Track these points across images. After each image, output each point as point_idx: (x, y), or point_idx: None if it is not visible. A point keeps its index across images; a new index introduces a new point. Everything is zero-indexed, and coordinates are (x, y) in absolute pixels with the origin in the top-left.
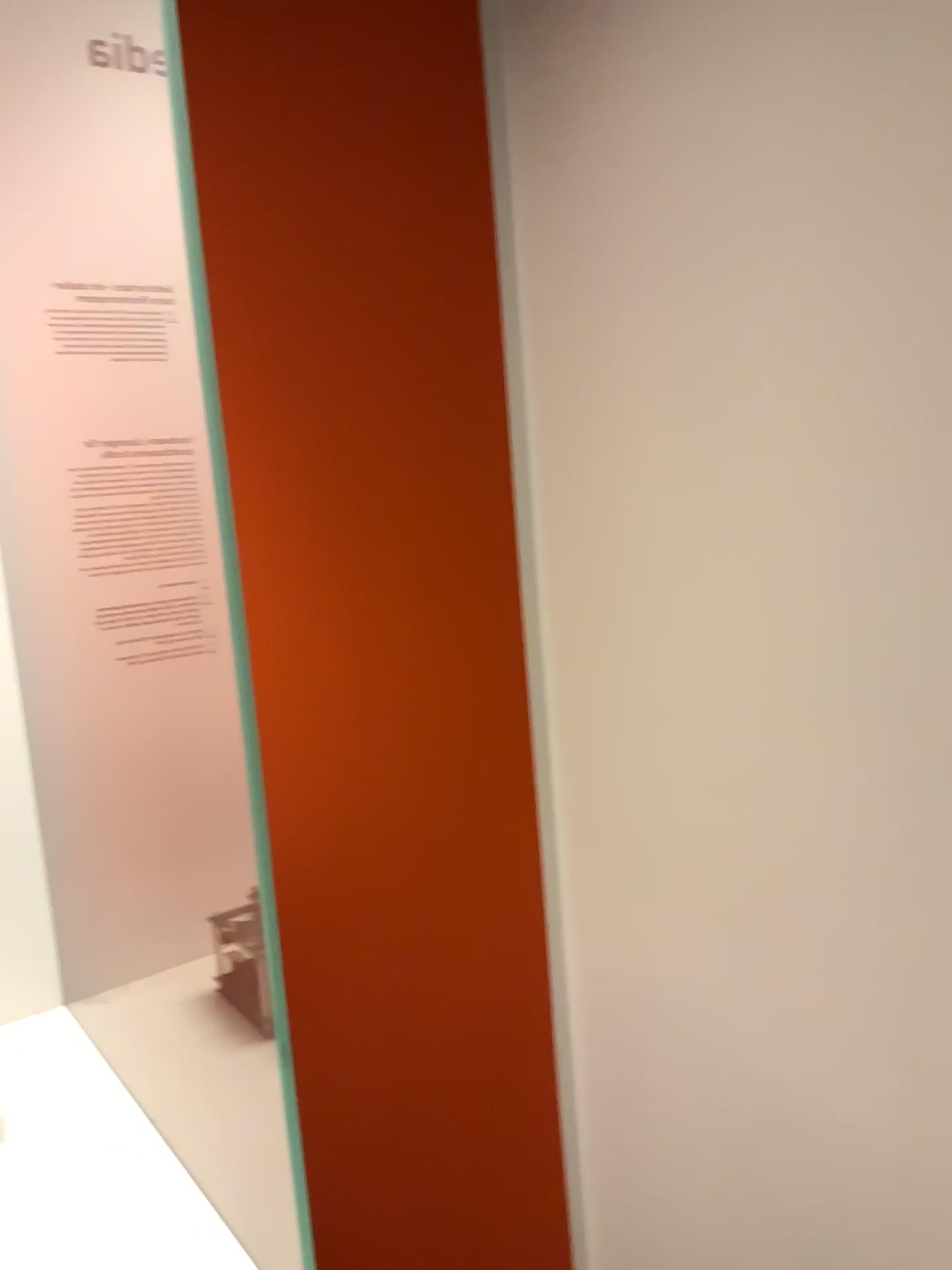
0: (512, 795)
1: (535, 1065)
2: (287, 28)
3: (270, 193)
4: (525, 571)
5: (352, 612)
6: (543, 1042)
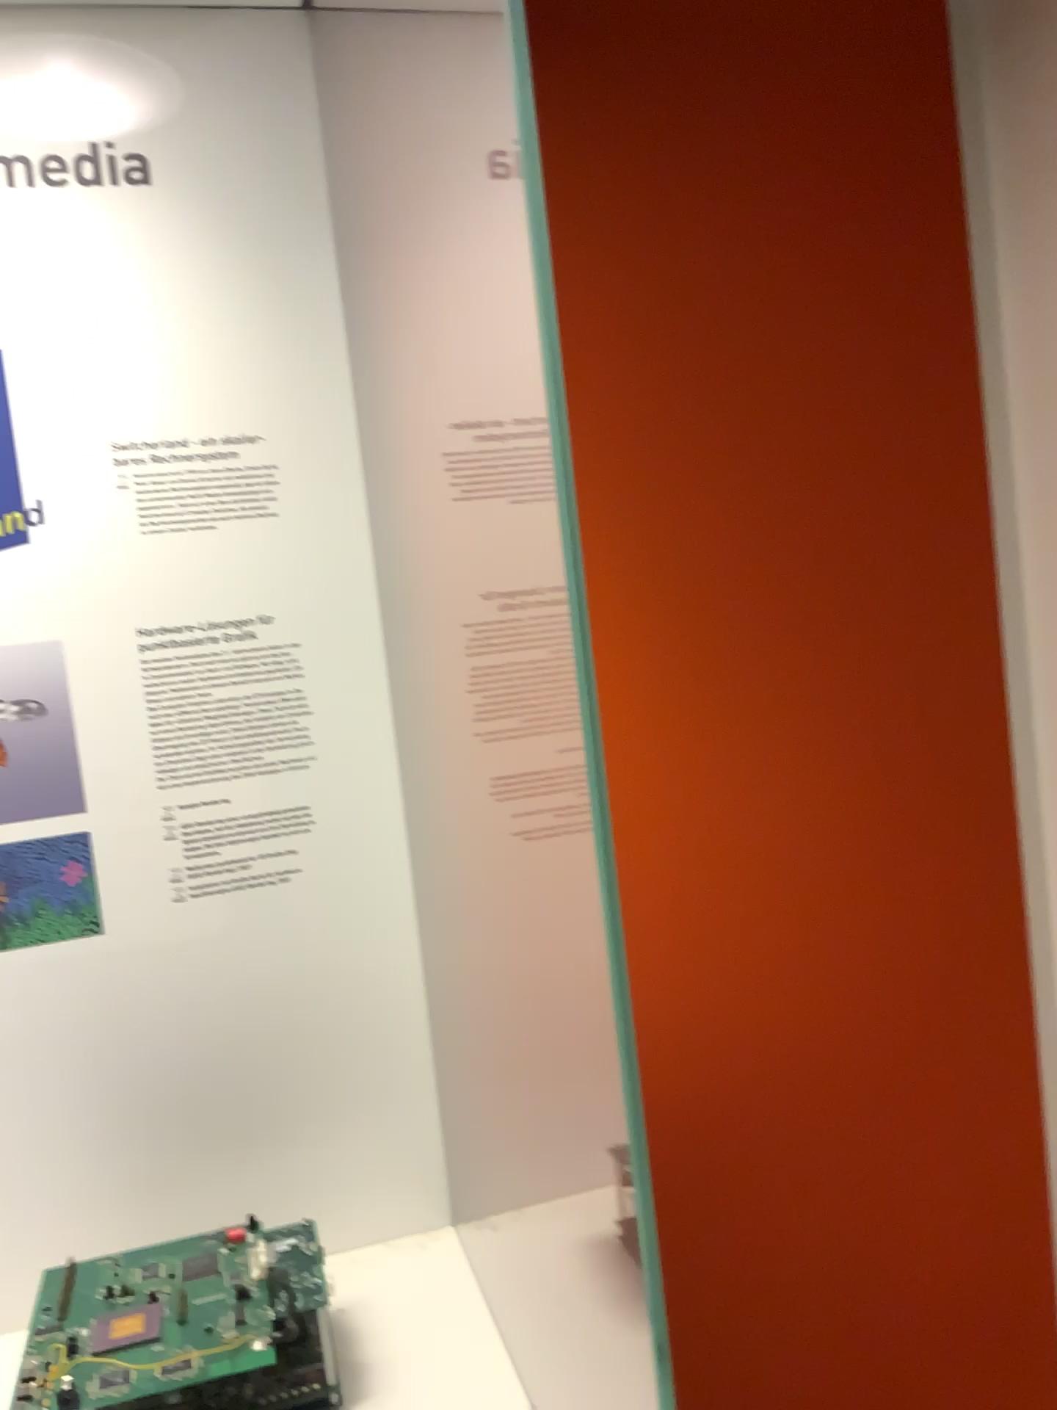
0: (995, 1014)
1: (1030, 1373)
2: (707, 100)
3: (685, 292)
4: (1011, 726)
5: (784, 780)
6: (1041, 1343)
